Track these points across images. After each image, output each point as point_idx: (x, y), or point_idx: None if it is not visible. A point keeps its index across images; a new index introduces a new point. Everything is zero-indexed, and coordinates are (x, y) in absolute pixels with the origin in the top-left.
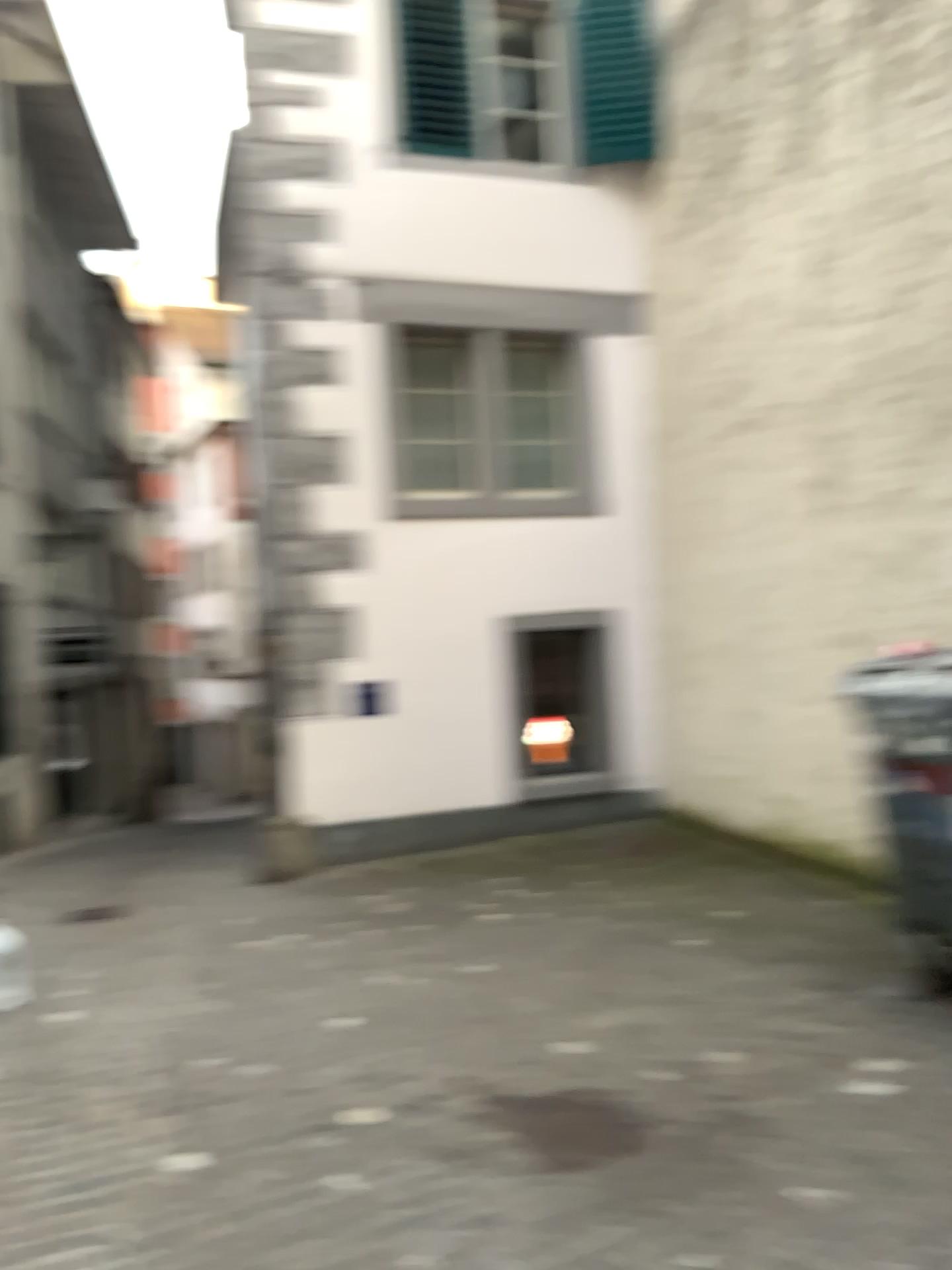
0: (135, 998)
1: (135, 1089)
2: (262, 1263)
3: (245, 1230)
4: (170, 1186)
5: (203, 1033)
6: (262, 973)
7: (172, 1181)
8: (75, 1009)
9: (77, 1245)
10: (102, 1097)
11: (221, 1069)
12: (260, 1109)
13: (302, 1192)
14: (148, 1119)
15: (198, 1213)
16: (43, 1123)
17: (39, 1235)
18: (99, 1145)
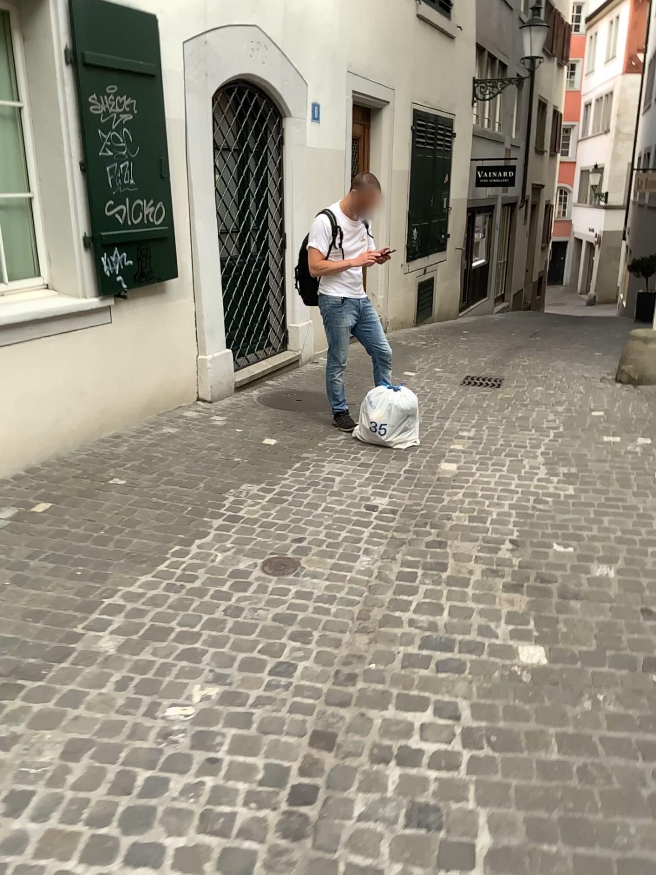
0: (504, 467)
1: (494, 555)
2: (595, 822)
3: (580, 768)
4: (513, 676)
5: (557, 518)
6: (614, 472)
7: (516, 671)
8: (457, 464)
9: (427, 706)
10: (467, 555)
11: (569, 561)
12: (603, 620)
13: (643, 745)
14: (501, 591)
15: (535, 720)
16: (420, 563)
17: (399, 679)
18: (459, 602)
